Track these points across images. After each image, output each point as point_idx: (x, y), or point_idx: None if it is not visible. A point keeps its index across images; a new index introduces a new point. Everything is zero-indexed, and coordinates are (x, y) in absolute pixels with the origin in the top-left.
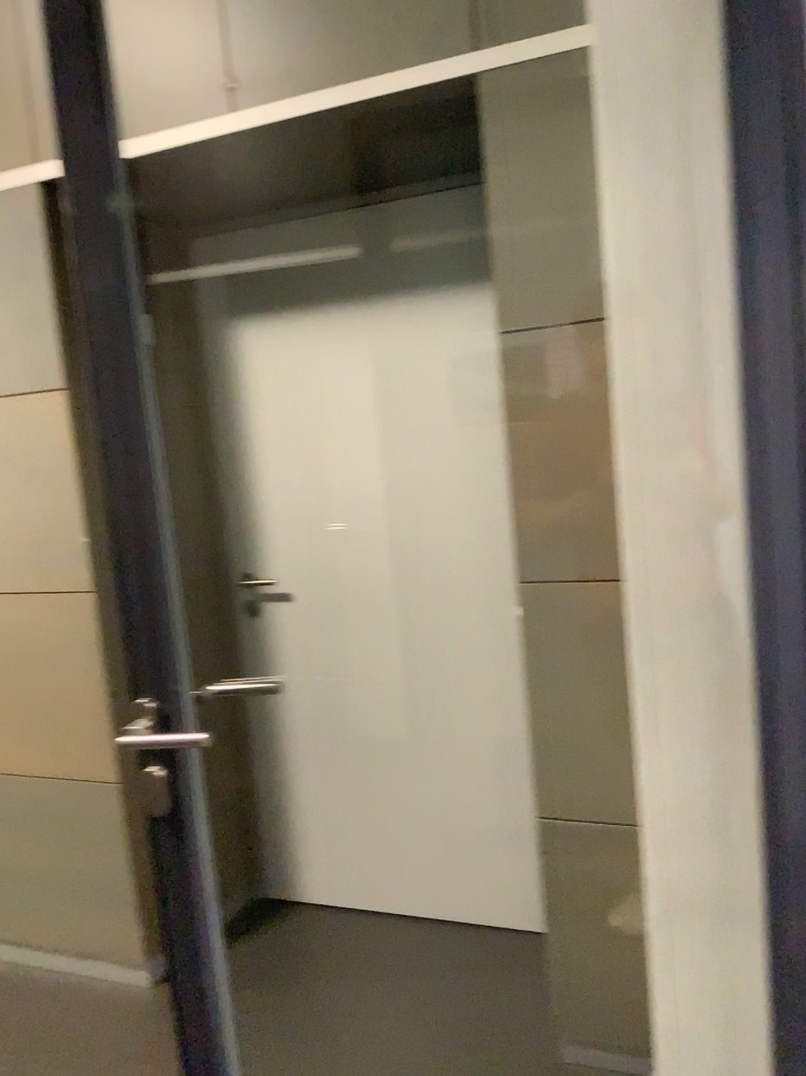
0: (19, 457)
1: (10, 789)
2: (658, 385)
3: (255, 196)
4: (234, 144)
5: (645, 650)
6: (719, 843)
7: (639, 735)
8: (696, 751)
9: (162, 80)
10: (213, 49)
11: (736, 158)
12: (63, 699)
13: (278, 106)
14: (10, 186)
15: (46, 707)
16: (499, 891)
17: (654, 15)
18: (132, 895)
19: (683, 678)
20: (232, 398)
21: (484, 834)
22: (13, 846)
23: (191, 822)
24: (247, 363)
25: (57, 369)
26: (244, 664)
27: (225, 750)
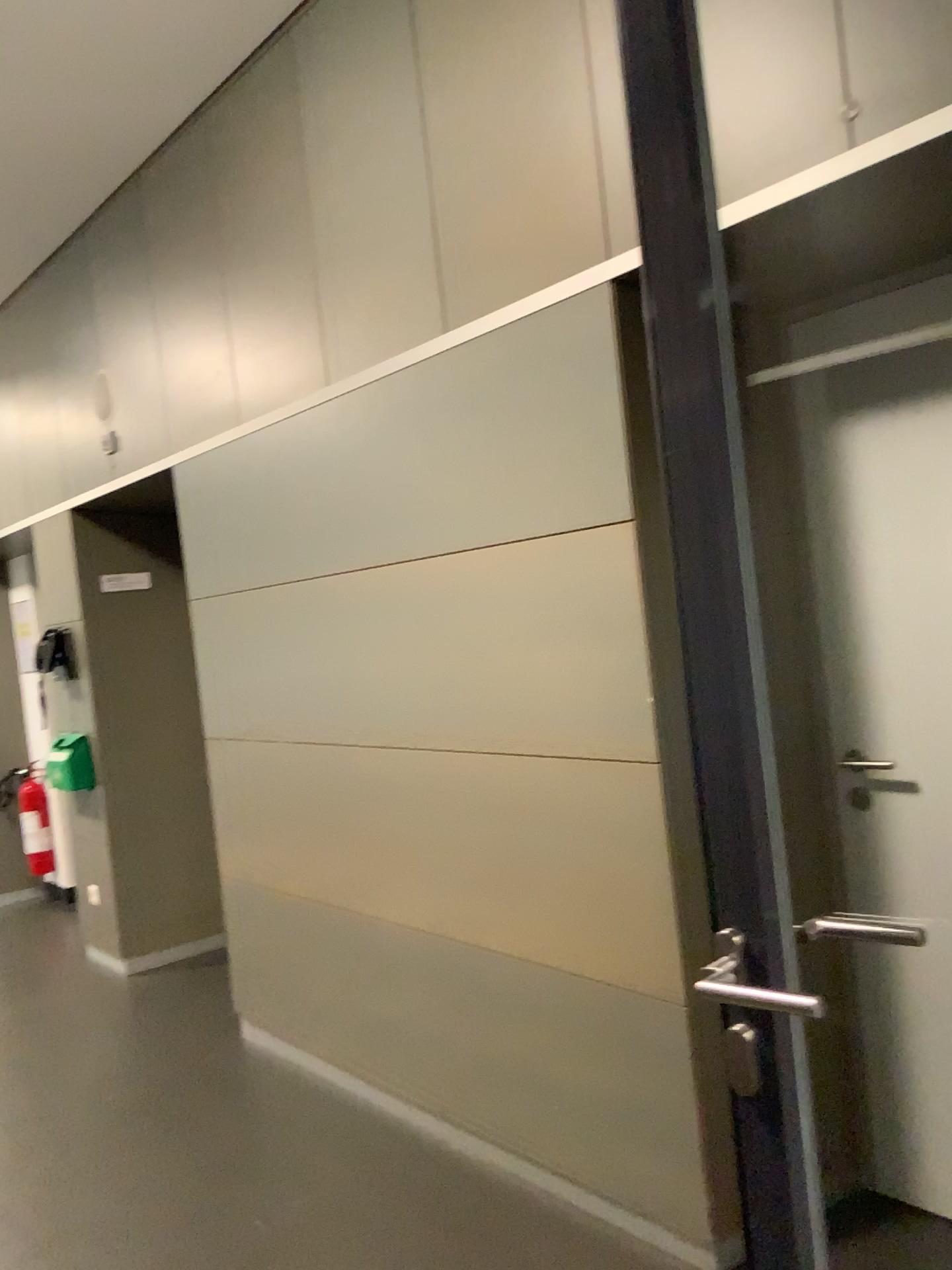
0: (579, 603)
1: (560, 990)
2: None
3: (874, 259)
4: (852, 194)
5: None
6: None
7: None
8: None
9: (757, 134)
10: (825, 79)
11: None
12: (622, 893)
13: (916, 130)
14: (578, 294)
15: (602, 899)
16: None
17: None
18: (698, 1154)
19: None
20: (836, 524)
21: None
22: (561, 1059)
23: (792, 1112)
24: (858, 478)
25: (624, 499)
26: (846, 872)
27: (820, 982)
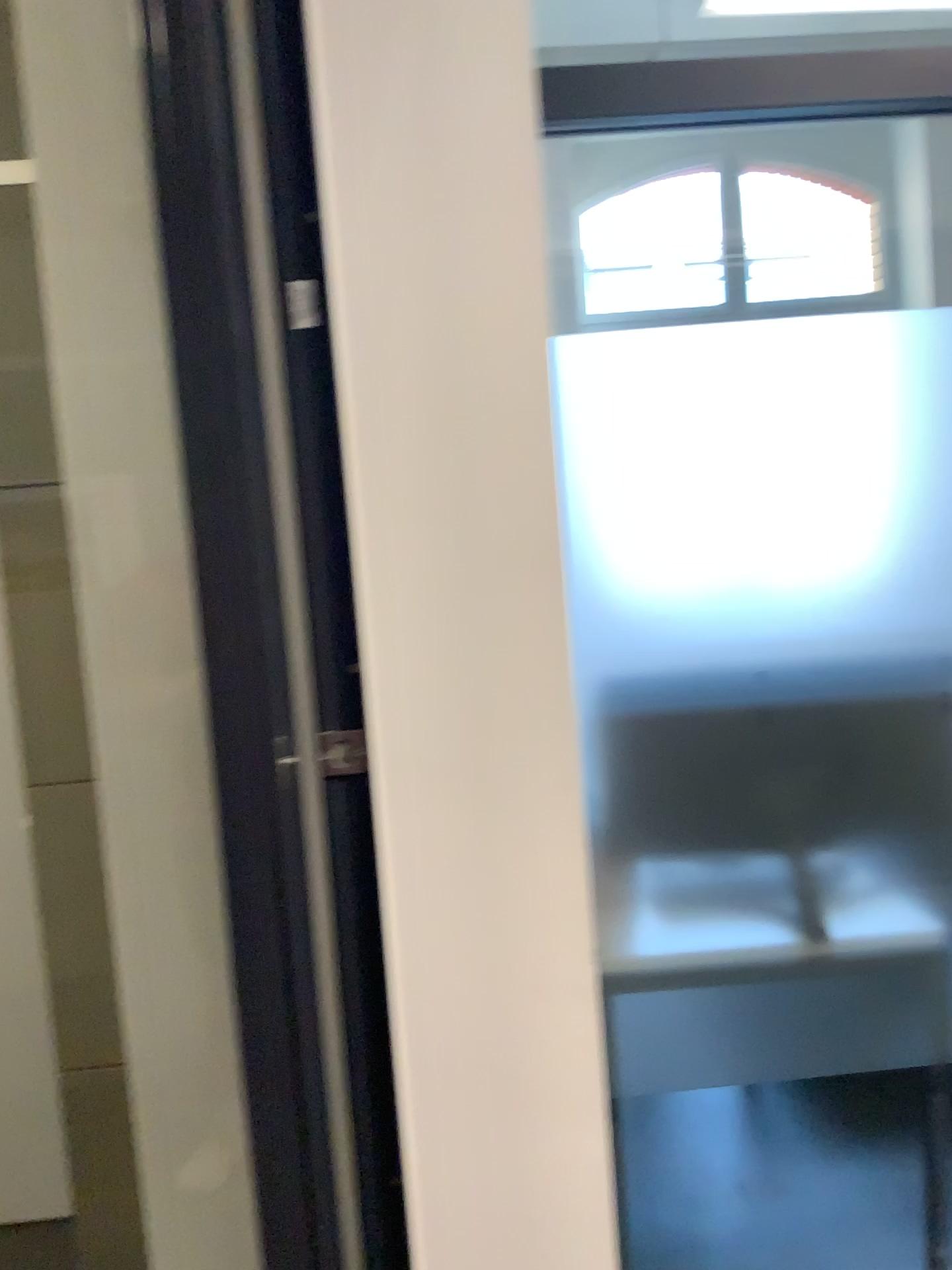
0: None
1: None
2: (124, 558)
3: None
4: None
5: (125, 855)
6: (217, 1064)
7: (126, 955)
8: (187, 962)
9: None
10: None
11: (174, 325)
12: None
13: None
14: None
15: None
16: (42, 1178)
17: (100, 164)
18: None
19: (168, 882)
20: None
21: (19, 1108)
22: None
23: None
24: None
25: None
26: None
27: None
